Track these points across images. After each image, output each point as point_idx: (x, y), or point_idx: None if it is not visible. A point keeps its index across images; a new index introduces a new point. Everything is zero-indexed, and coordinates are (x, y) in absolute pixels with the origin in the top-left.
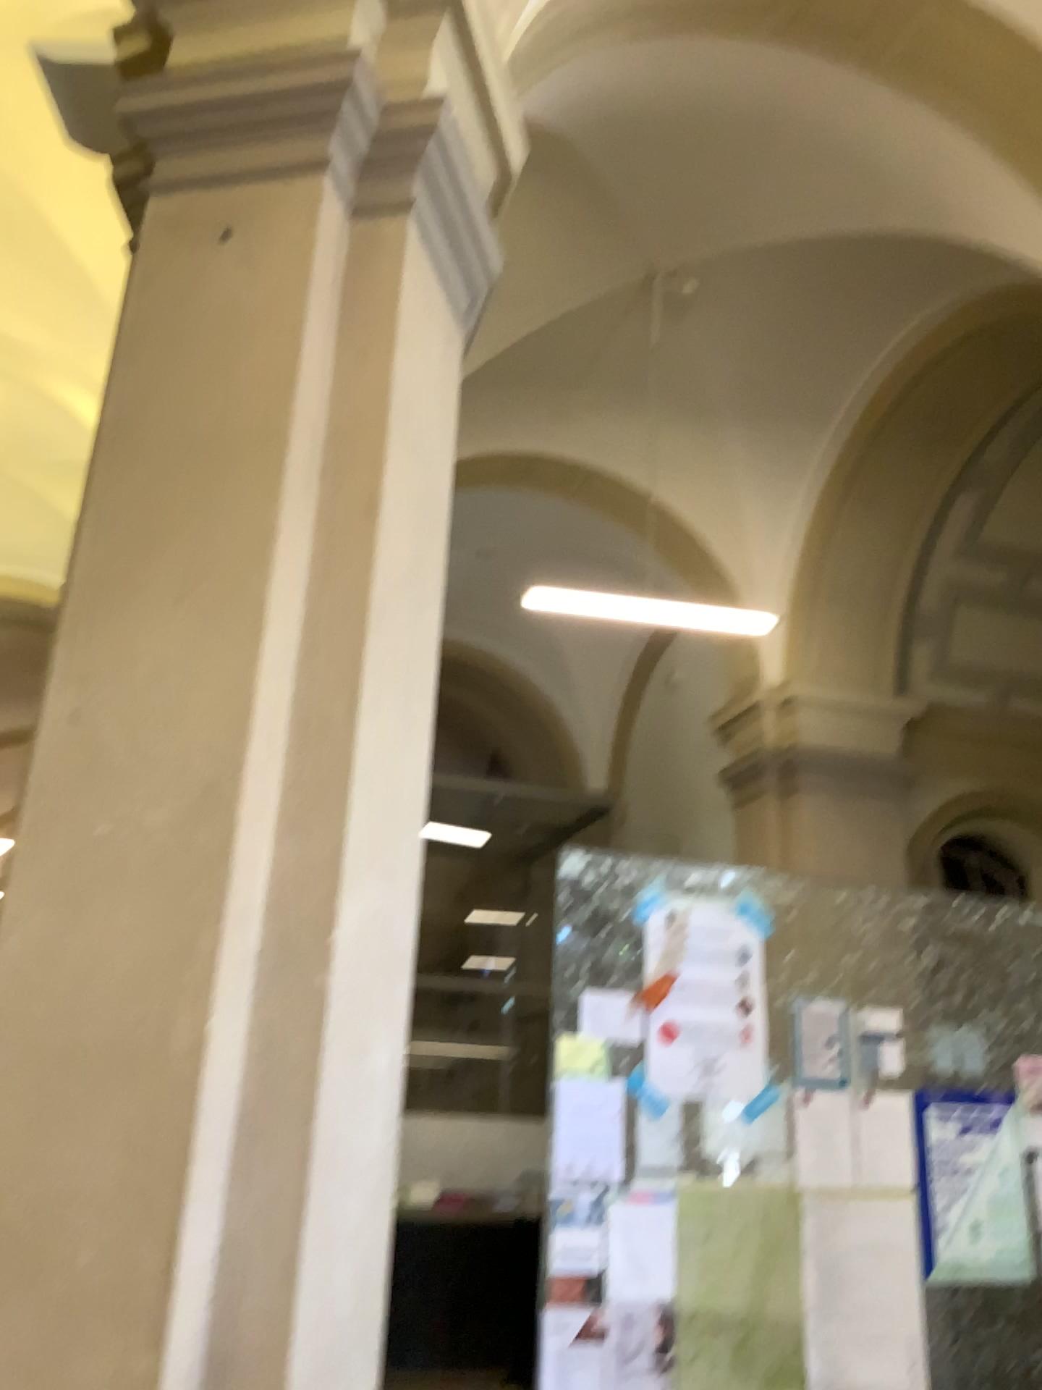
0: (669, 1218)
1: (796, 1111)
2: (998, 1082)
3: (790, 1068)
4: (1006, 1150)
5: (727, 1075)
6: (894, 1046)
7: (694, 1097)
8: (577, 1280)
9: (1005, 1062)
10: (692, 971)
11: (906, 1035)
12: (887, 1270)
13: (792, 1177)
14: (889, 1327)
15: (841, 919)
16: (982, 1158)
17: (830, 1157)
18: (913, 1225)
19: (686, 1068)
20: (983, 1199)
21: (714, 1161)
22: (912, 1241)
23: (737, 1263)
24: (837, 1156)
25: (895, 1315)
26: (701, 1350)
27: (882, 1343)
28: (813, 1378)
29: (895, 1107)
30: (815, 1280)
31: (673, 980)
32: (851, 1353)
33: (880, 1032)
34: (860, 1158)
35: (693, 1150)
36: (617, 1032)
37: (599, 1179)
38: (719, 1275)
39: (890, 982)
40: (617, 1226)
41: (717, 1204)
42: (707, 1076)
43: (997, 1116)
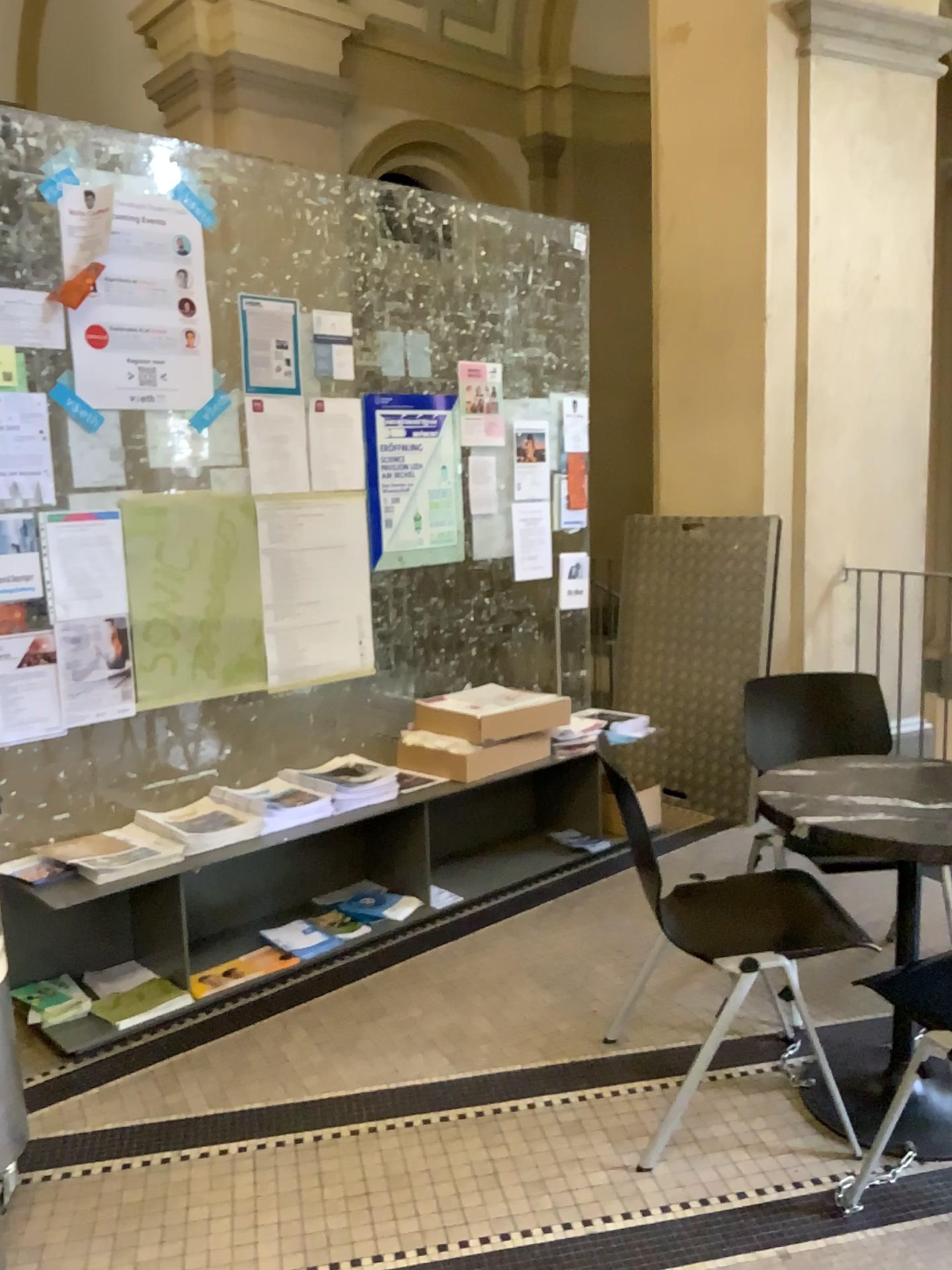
0: (116, 535)
1: (248, 418)
2: (444, 383)
3: (242, 375)
4: (448, 445)
5: (172, 383)
6: (348, 350)
7: (135, 407)
8: (16, 606)
9: (451, 363)
10: (122, 263)
11: (360, 338)
12: (339, 561)
13: (246, 483)
14: (340, 609)
15: (292, 211)
16: (426, 454)
17: (284, 462)
18: (363, 519)
19: (123, 377)
20: (426, 490)
21: (163, 474)
22: (361, 534)
23: (192, 571)
24: (292, 460)
25: (345, 598)
26: (160, 653)
27: (334, 623)
28: (271, 661)
29: (348, 410)
30: (272, 576)
31: (100, 273)
32: (305, 636)
33: (334, 335)
34: (314, 462)
35: (138, 464)
36: (34, 336)
37: (29, 501)
38: (175, 583)
39: (344, 282)
40: (58, 548)
41: (168, 516)
42: (150, 384)
43: (441, 416)
